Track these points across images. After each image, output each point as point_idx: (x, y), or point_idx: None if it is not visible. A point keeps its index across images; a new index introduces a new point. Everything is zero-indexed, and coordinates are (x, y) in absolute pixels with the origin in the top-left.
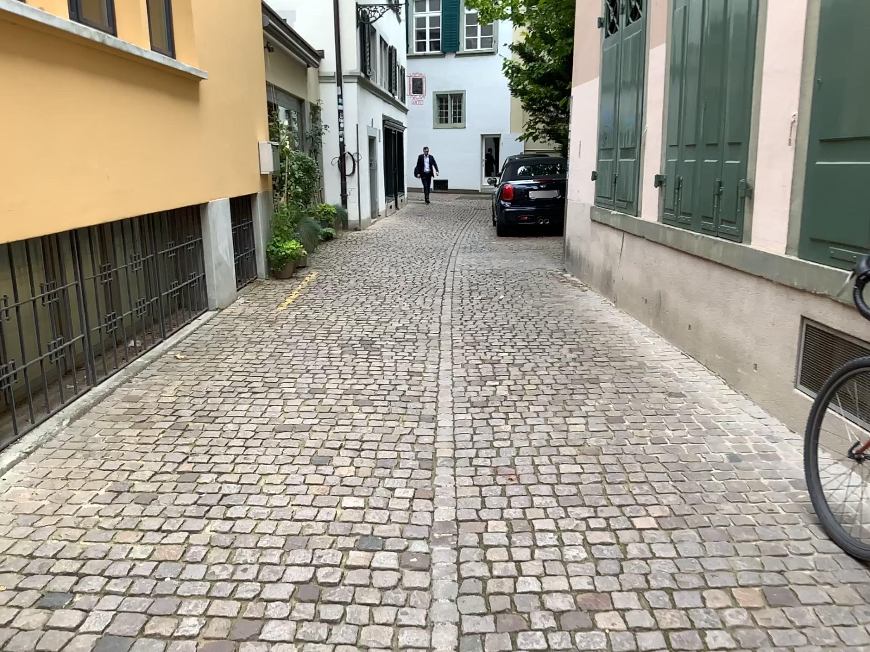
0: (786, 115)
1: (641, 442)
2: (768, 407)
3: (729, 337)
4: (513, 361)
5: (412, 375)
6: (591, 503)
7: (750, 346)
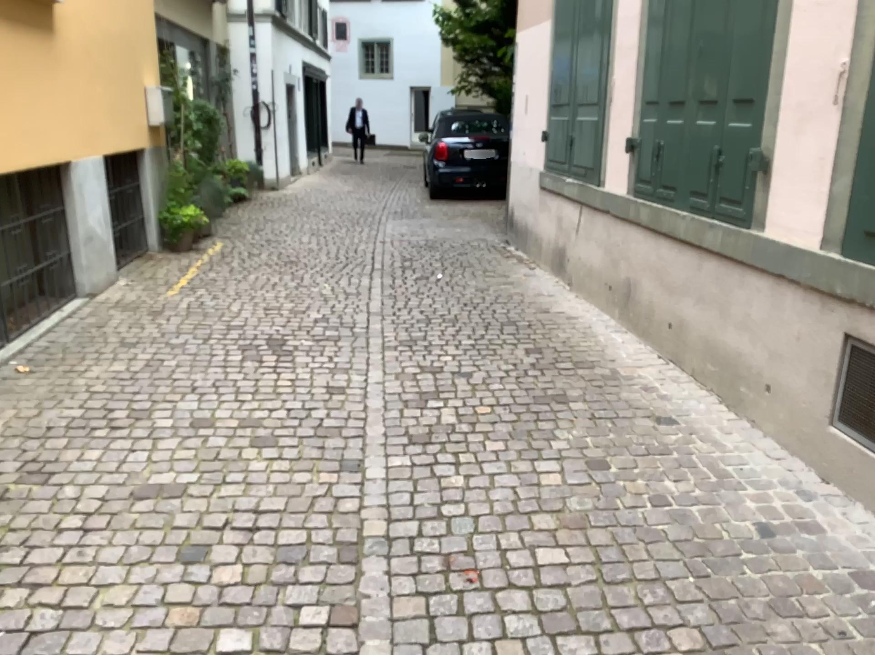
0: (830, 62)
1: (639, 505)
2: (790, 443)
3: (728, 345)
4: (458, 369)
5: (332, 393)
6: (590, 630)
7: (761, 362)
